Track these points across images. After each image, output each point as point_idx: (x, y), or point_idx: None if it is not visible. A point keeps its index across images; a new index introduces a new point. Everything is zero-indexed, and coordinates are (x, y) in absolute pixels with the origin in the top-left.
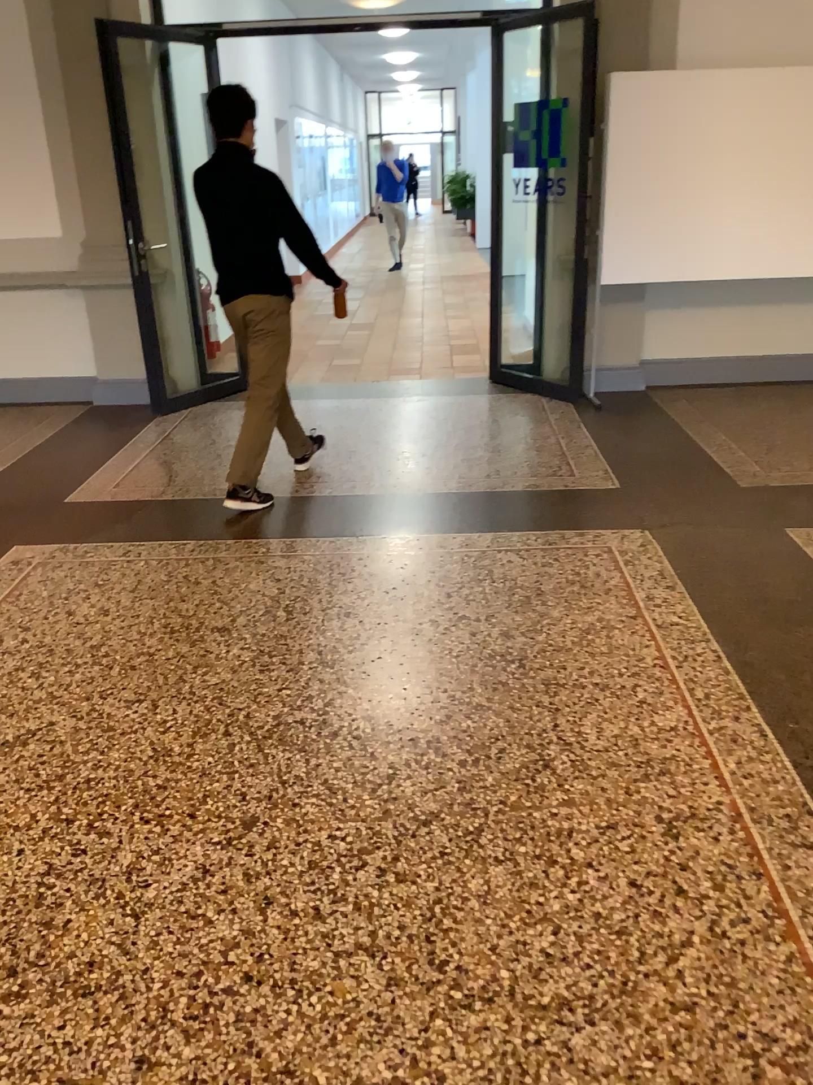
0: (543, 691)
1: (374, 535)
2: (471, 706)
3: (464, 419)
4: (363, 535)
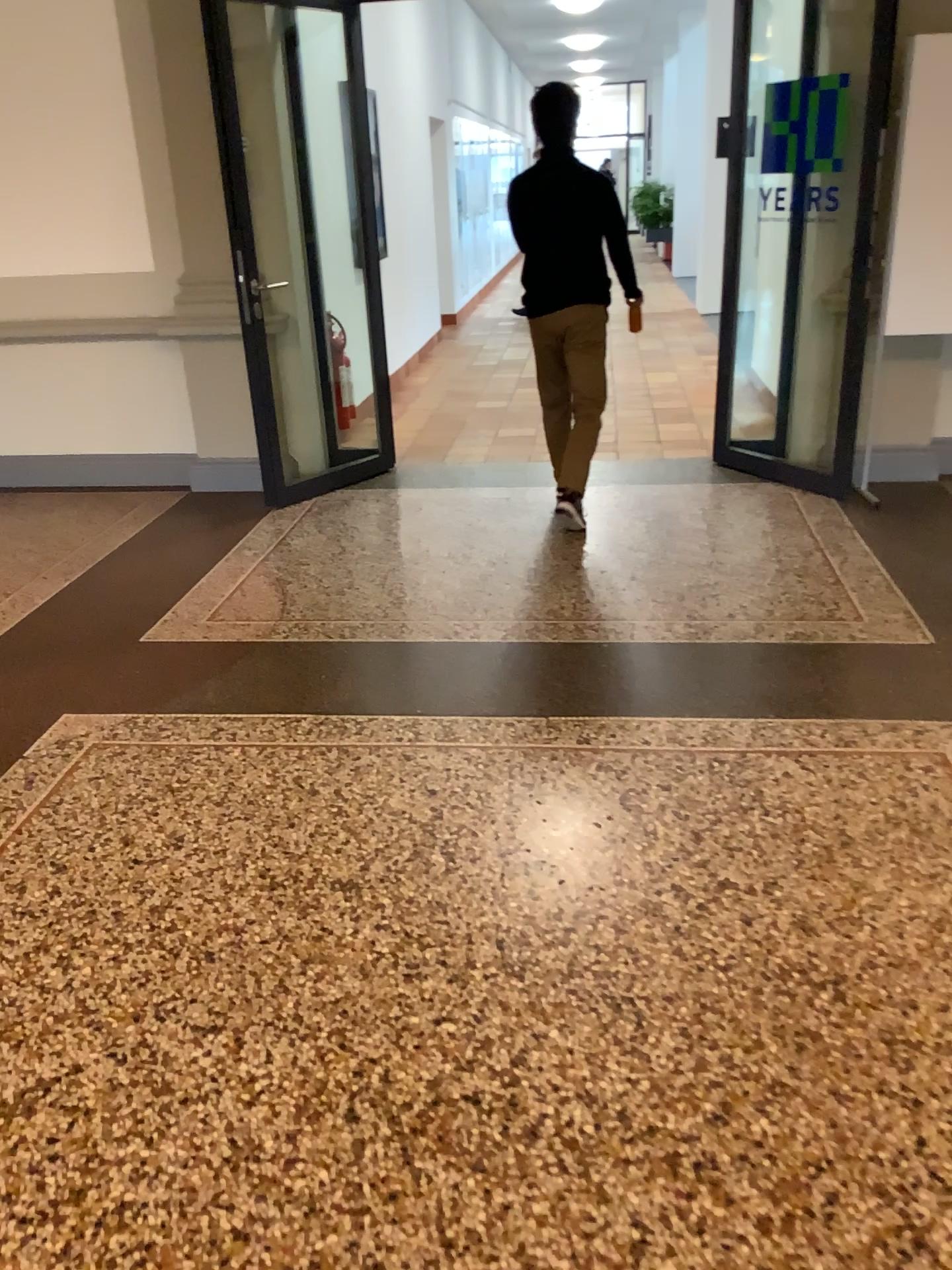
0: (884, 1056)
1: (573, 715)
2: (762, 1080)
3: (688, 524)
4: (556, 714)
